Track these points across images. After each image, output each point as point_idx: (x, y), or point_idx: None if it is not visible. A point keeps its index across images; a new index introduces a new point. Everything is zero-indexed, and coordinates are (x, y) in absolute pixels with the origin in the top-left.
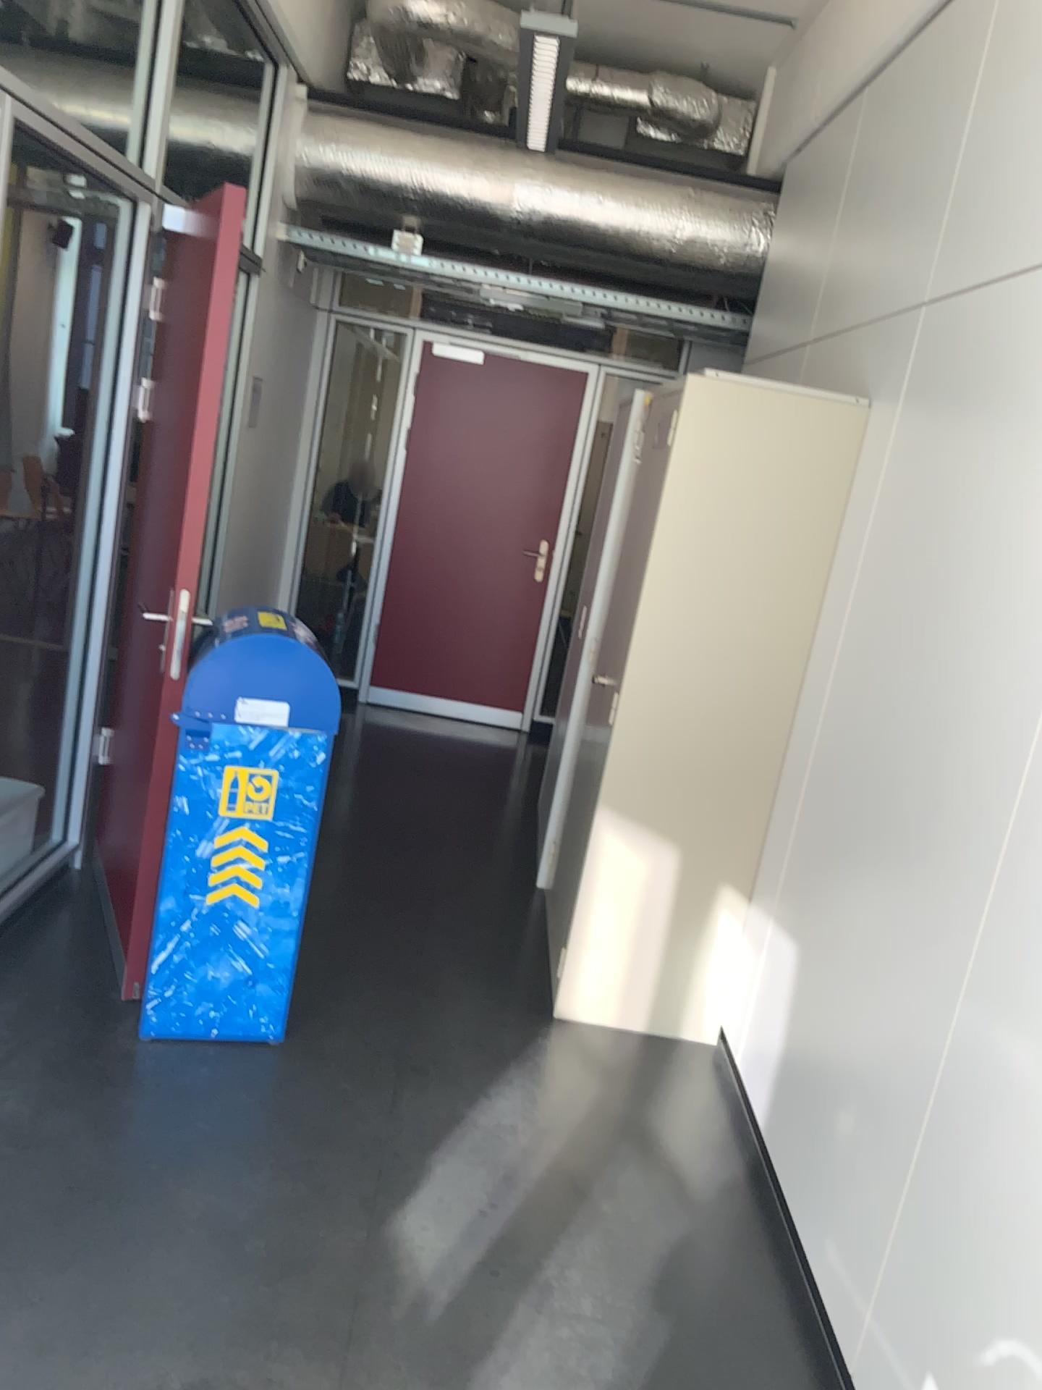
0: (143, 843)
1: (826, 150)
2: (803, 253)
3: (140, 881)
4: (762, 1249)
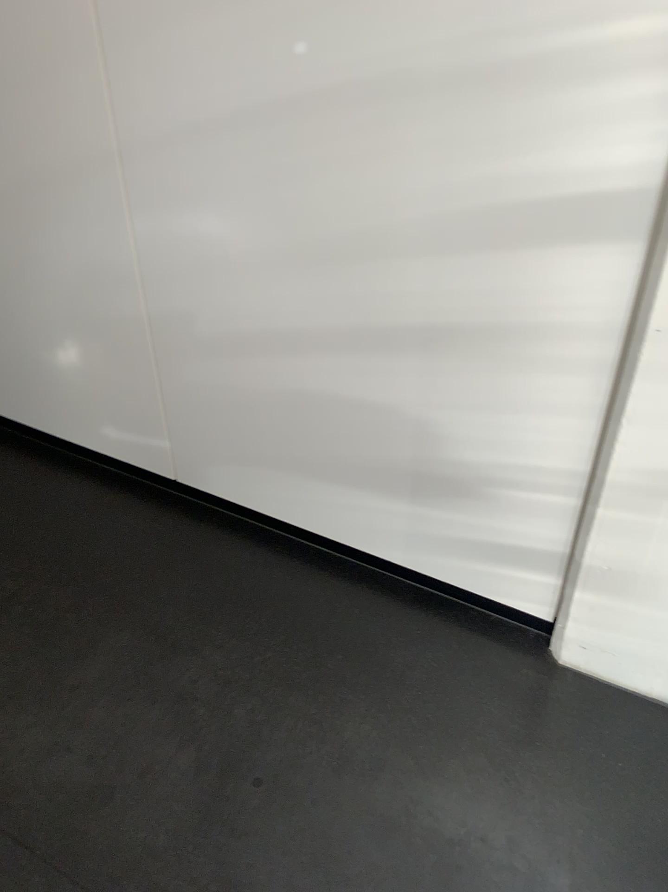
0: None
1: None
2: None
3: None
4: (59, 478)
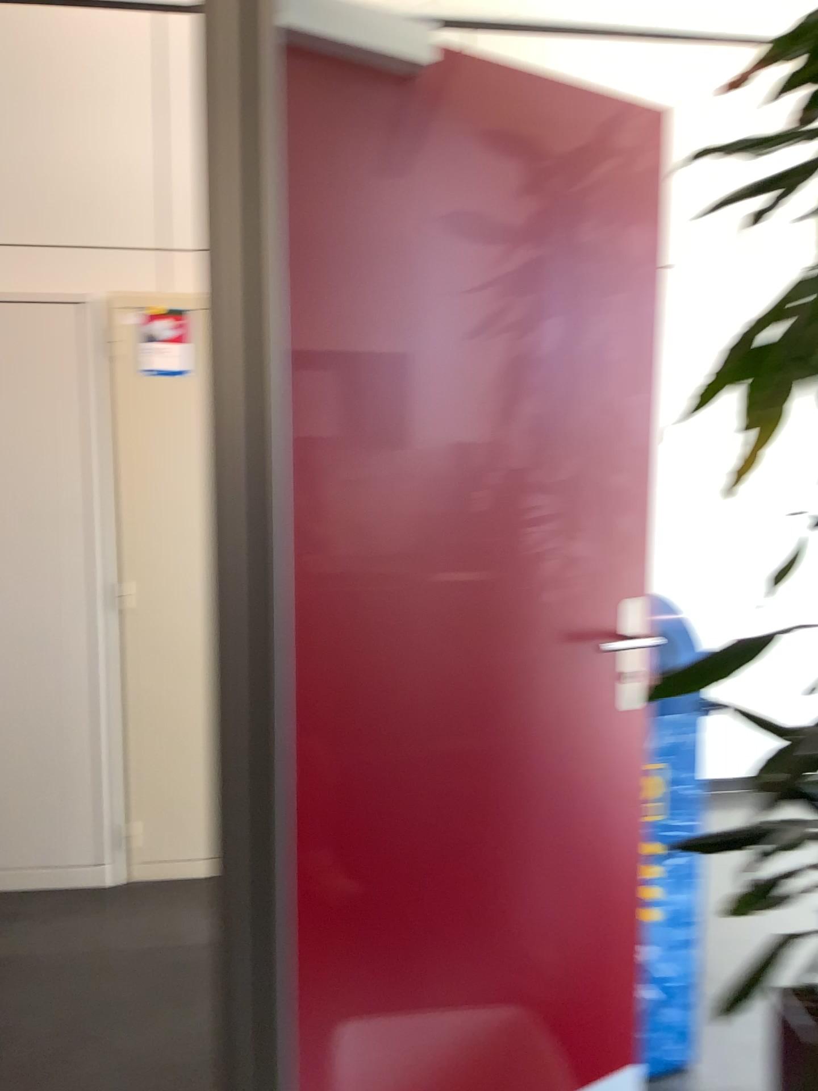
0: (632, 930)
1: (64, 45)
2: (52, 147)
3: (631, 977)
4: None
